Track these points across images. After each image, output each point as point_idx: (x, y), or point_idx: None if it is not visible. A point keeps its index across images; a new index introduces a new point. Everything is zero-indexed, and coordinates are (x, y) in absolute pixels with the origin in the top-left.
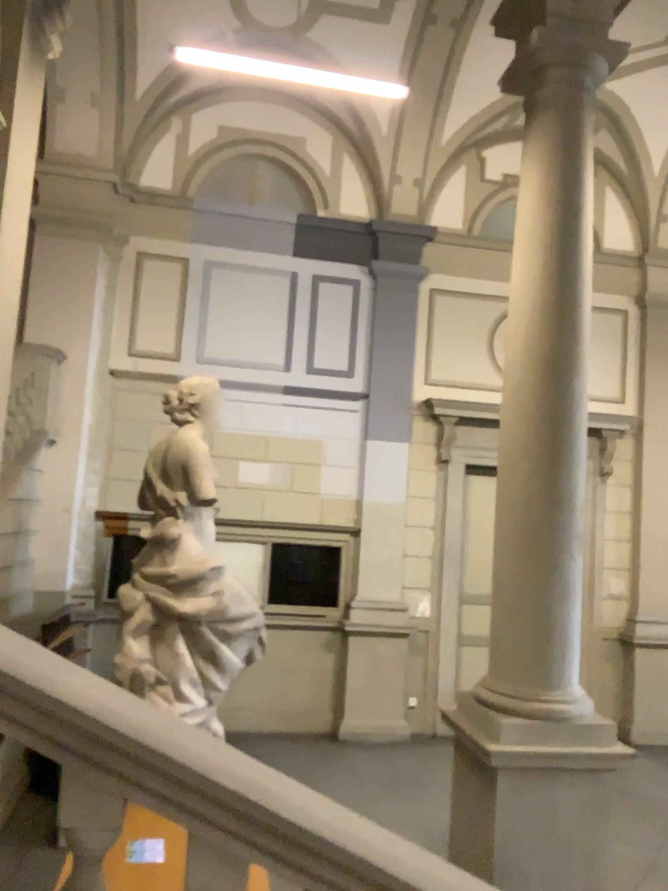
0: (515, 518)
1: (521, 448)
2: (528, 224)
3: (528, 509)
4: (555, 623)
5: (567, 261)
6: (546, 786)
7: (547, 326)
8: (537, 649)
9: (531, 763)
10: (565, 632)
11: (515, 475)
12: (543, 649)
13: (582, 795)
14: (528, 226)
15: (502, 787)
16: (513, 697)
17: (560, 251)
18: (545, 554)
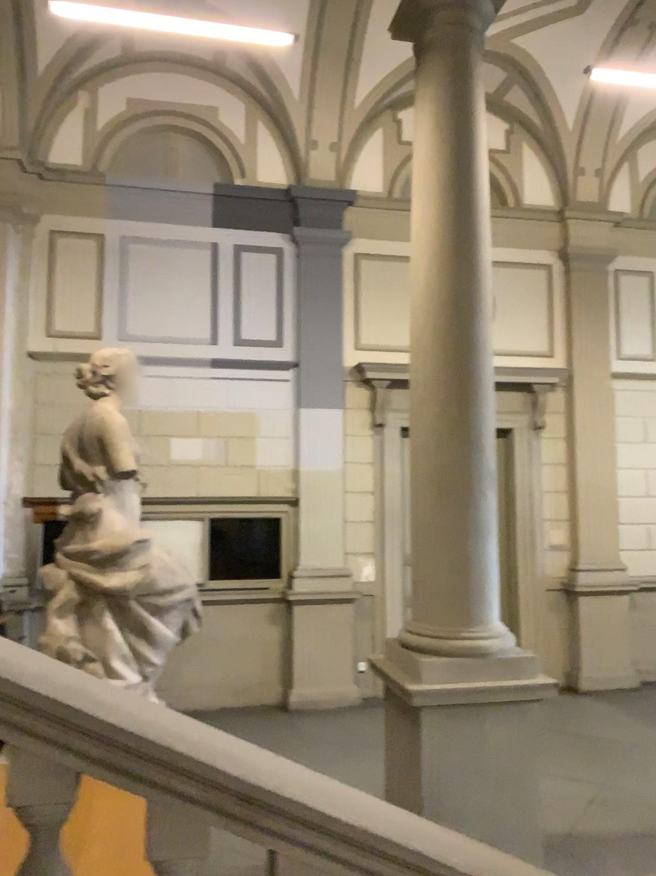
0: (426, 460)
1: (428, 390)
2: (421, 165)
3: (438, 450)
4: (470, 560)
5: (461, 199)
6: (470, 722)
7: (445, 265)
8: (455, 588)
9: (454, 701)
10: (481, 569)
11: (423, 417)
12: (461, 587)
13: (507, 729)
14: (421, 167)
15: (426, 728)
16: (434, 637)
17: (453, 189)
18: (457, 493)
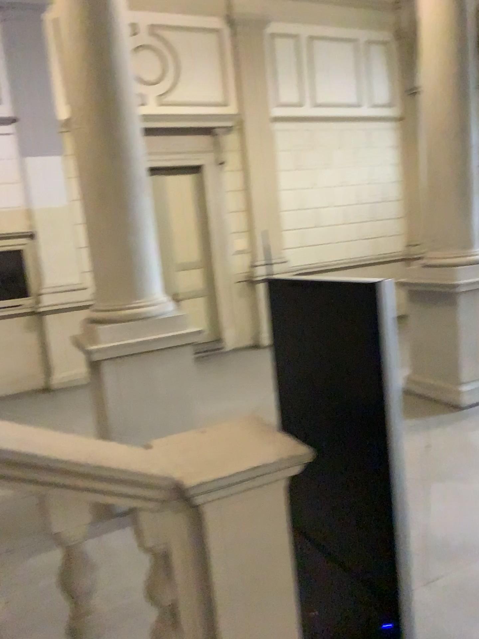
0: (86, 170)
1: (81, 110)
2: None
3: (95, 161)
4: (130, 248)
5: None
6: (141, 366)
7: None
8: (121, 270)
9: (126, 353)
10: (140, 254)
11: (80, 134)
12: (126, 270)
13: (169, 367)
14: None
15: (107, 375)
16: (109, 310)
17: None
18: (114, 196)
